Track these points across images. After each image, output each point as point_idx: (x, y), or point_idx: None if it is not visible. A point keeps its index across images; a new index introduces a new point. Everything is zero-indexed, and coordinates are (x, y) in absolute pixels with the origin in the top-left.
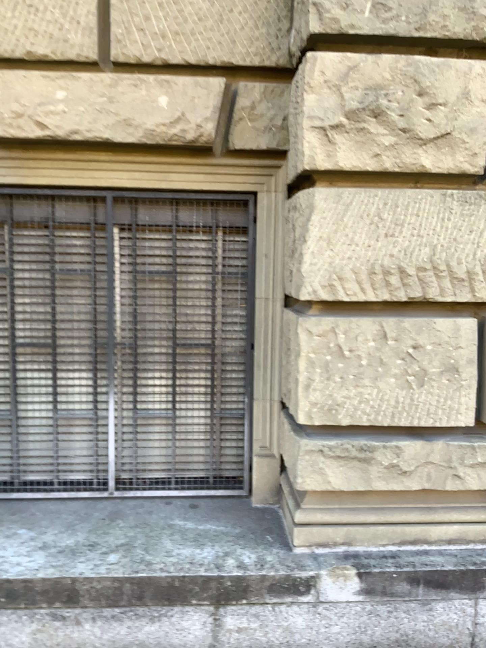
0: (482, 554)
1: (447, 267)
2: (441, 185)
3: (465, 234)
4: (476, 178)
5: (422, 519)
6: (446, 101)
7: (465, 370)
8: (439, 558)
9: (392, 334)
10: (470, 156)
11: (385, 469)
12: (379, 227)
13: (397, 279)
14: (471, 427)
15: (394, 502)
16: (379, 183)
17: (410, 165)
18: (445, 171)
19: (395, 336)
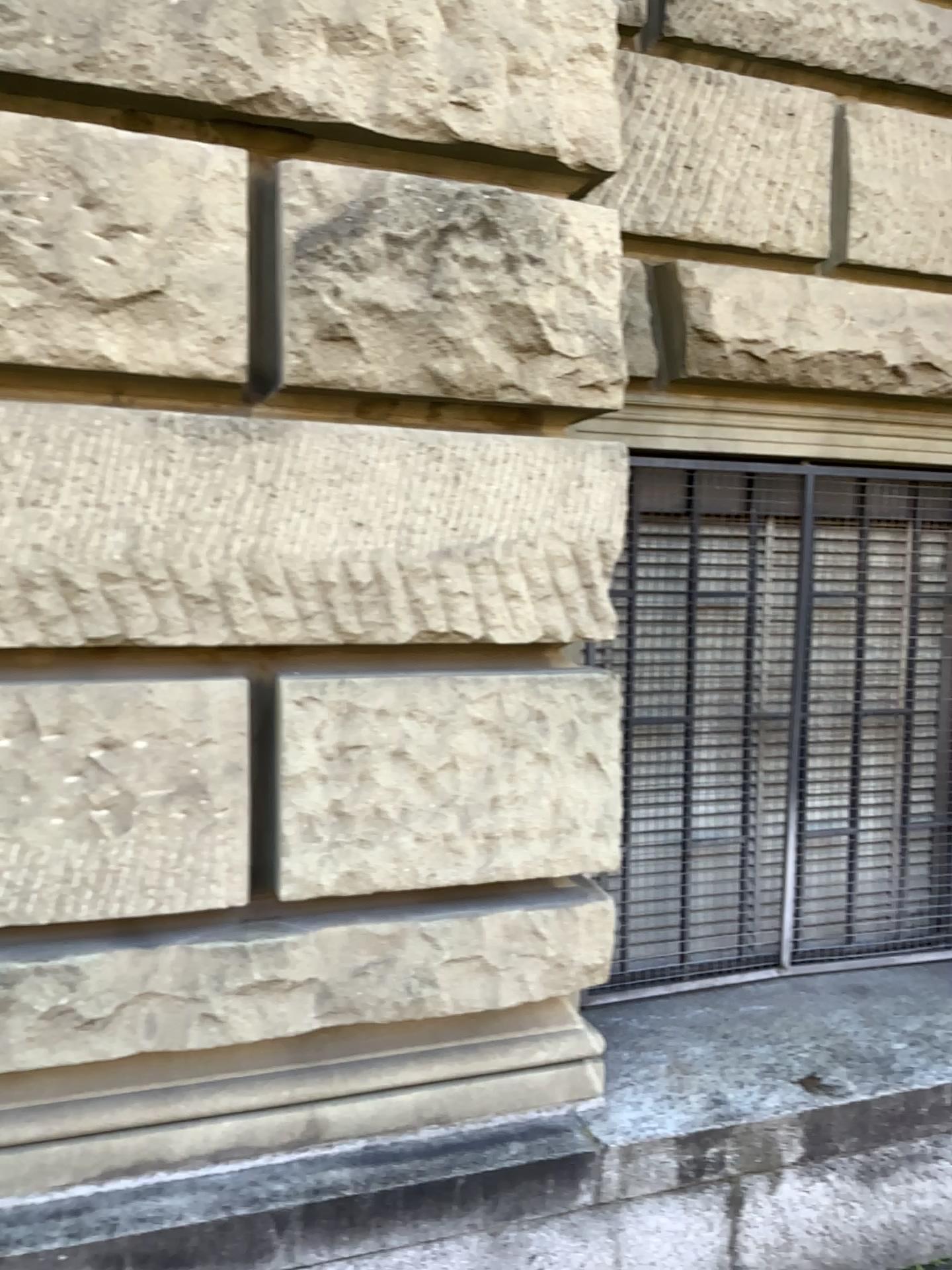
0: (273, 1179)
1: (172, 572)
2: (158, 400)
3: (211, 504)
4: (235, 387)
5: (154, 1119)
6: (157, 223)
7: (225, 789)
8: (175, 1202)
9: (55, 719)
10: (218, 342)
11: (47, 1020)
12: (9, 484)
13: (59, 598)
14: (245, 908)
15: (88, 1089)
16: (16, 389)
17: (81, 351)
18: (163, 369)
19: (61, 723)
